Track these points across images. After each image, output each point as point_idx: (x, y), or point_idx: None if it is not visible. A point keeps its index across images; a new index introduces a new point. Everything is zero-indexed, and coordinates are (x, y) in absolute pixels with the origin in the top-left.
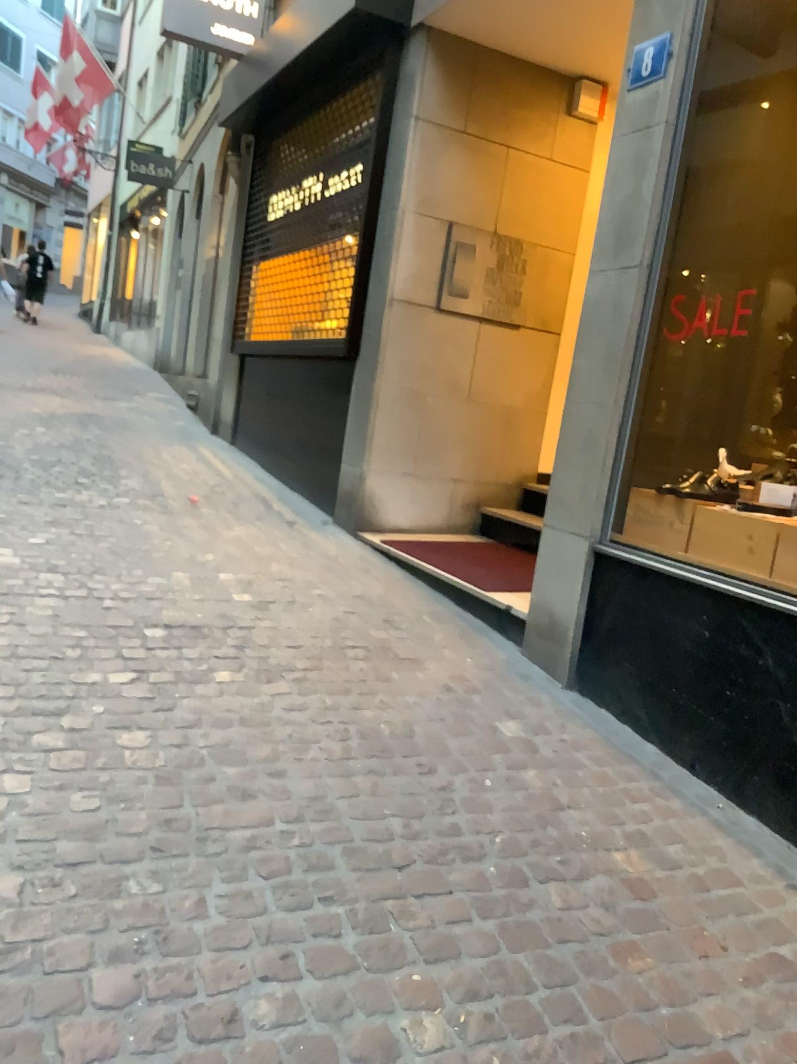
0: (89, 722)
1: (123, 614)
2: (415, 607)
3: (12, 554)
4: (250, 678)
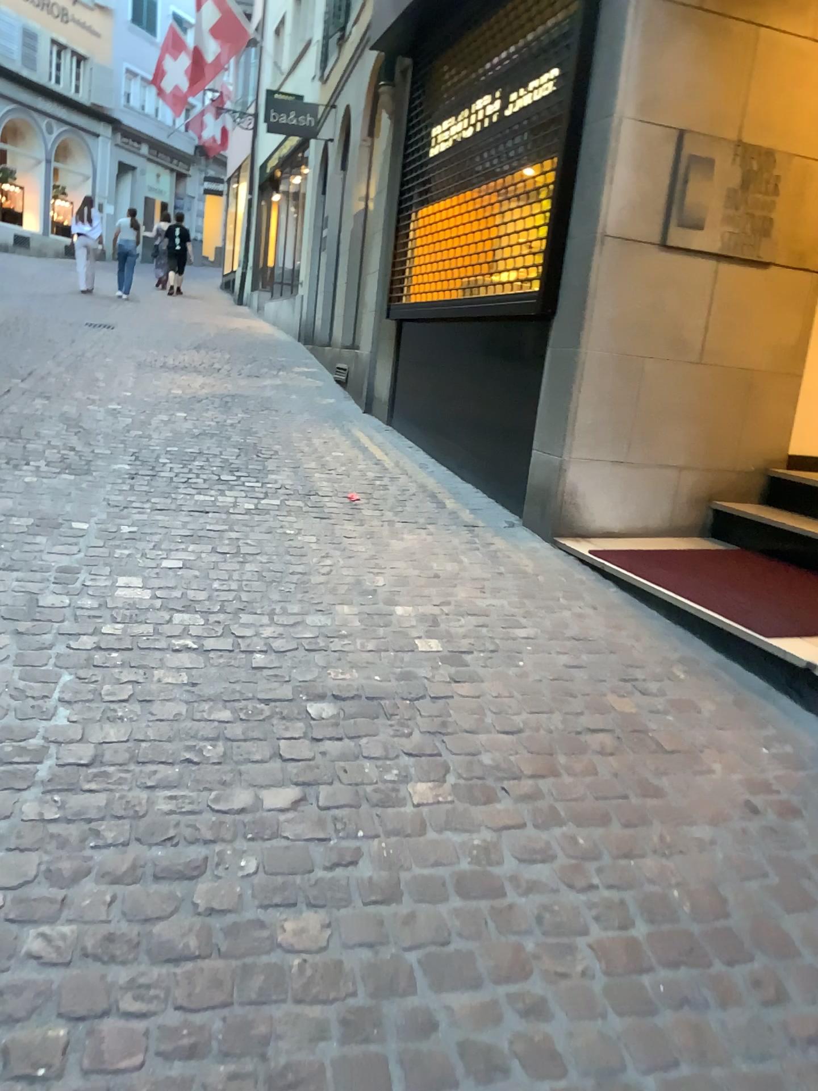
0: (235, 897)
1: (278, 680)
2: (661, 656)
3: (139, 586)
4: (462, 795)
